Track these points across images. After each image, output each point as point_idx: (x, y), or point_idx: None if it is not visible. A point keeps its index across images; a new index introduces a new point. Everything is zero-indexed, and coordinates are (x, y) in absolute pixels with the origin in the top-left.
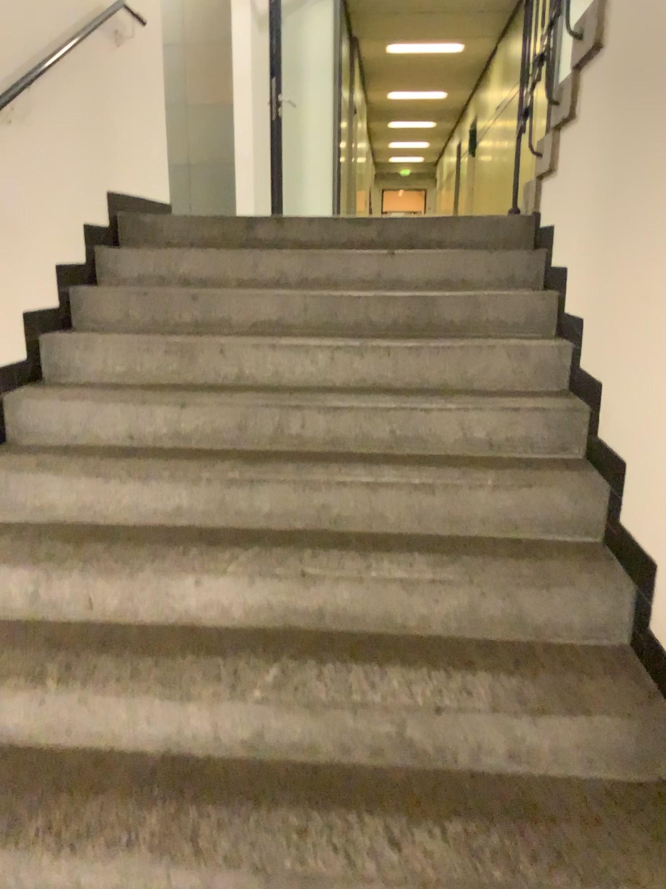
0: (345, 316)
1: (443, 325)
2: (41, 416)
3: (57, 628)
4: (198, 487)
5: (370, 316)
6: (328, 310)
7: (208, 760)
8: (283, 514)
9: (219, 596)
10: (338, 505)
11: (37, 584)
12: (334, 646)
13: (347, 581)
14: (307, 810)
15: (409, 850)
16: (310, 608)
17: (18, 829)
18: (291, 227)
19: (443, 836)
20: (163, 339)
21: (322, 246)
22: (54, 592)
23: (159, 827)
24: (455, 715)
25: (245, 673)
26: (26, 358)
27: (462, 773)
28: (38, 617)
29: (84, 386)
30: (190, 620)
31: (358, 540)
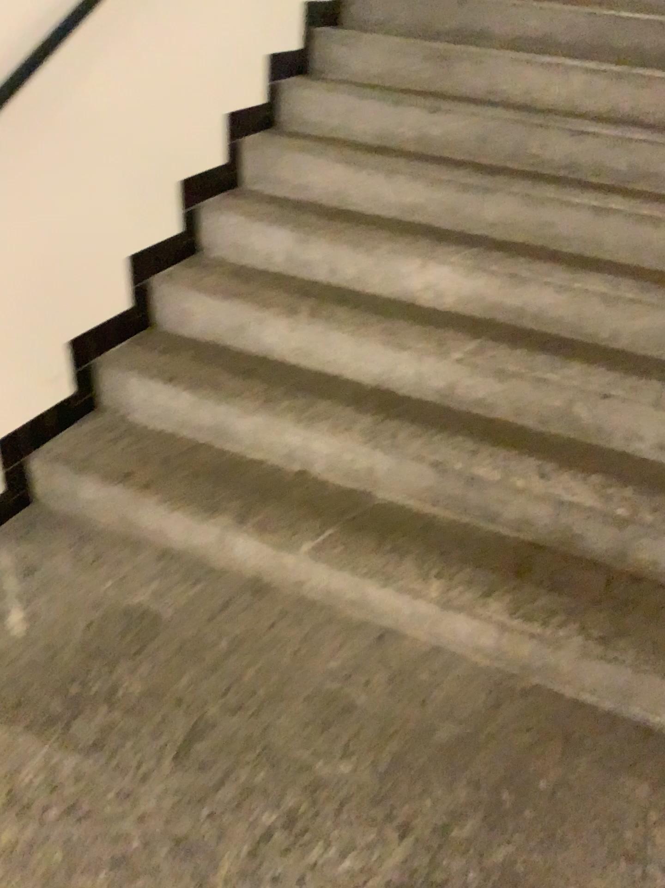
0: (611, 40)
1: None
2: (307, 106)
3: (306, 281)
4: (434, 188)
5: (638, 43)
6: (594, 31)
7: (409, 396)
8: (507, 222)
9: (438, 279)
10: (559, 222)
11: (295, 243)
12: (527, 337)
13: (551, 286)
14: (481, 442)
15: (554, 480)
16: (514, 303)
17: (272, 405)
18: None
19: (584, 480)
20: (422, 45)
21: None
22: (307, 252)
23: (369, 425)
24: (618, 402)
25: (451, 339)
26: (298, 49)
27: (612, 449)
28: (293, 270)
29: (345, 84)
30: (411, 295)
31: (569, 257)
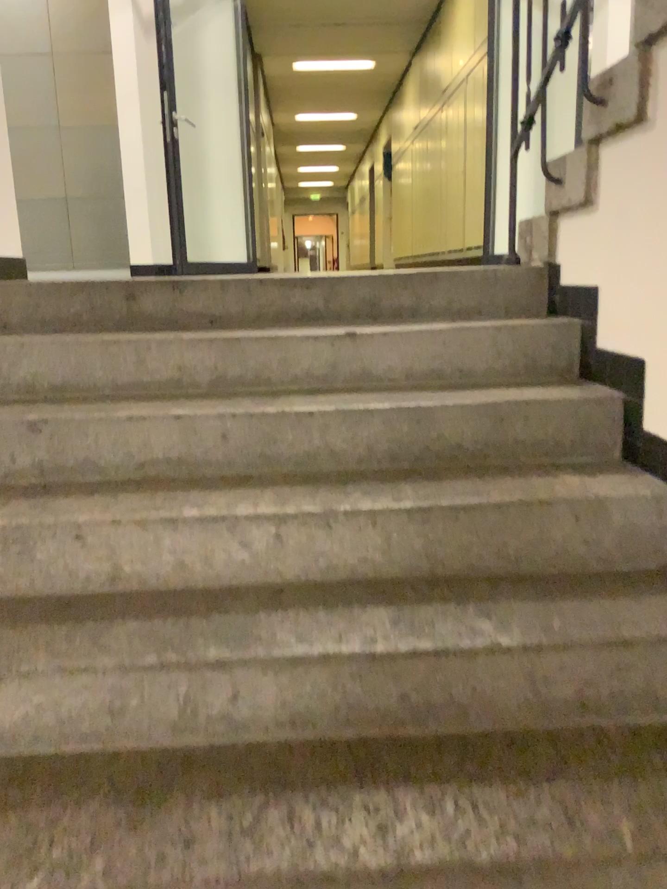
0: (291, 446)
1: (447, 453)
2: None
3: None
4: None
5: (330, 444)
6: (261, 437)
7: None
8: None
9: None
10: None
11: None
12: None
13: None
14: None
15: None
16: None
17: None
18: (194, 296)
19: None
20: None
21: (243, 327)
22: None
23: None
24: None
25: None
26: None
27: None
28: None
29: None
30: None
31: None
